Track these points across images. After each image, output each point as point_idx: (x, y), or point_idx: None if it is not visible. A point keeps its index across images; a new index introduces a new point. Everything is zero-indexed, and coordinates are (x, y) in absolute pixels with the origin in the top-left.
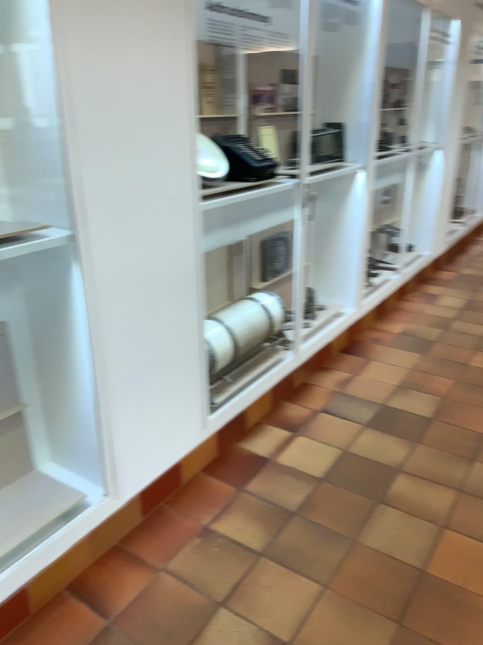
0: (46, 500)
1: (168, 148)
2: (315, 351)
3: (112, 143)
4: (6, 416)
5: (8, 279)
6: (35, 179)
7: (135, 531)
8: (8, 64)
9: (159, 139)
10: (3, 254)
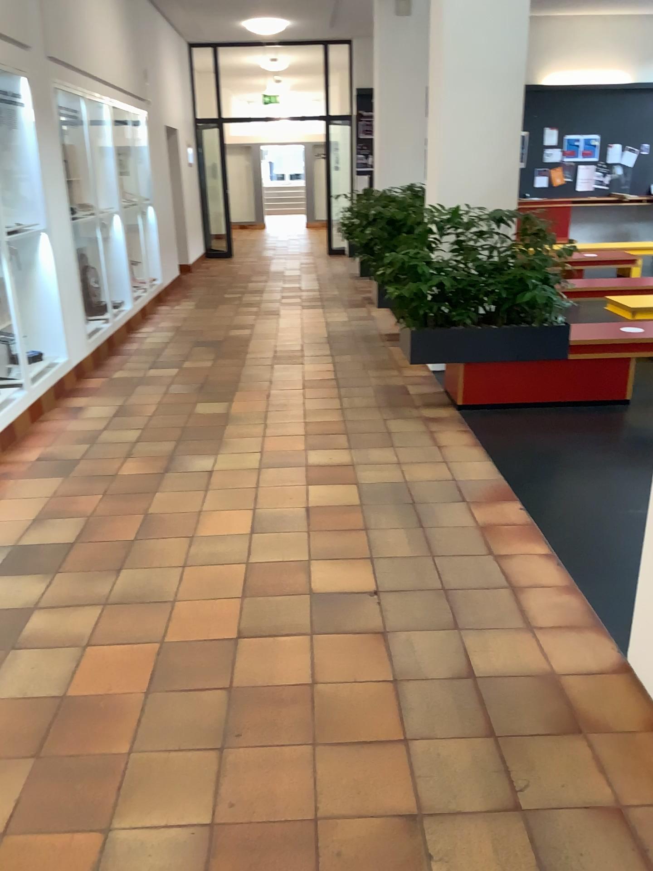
0: None
1: None
2: None
3: None
4: None
5: None
6: None
7: None
8: None
9: None
10: None
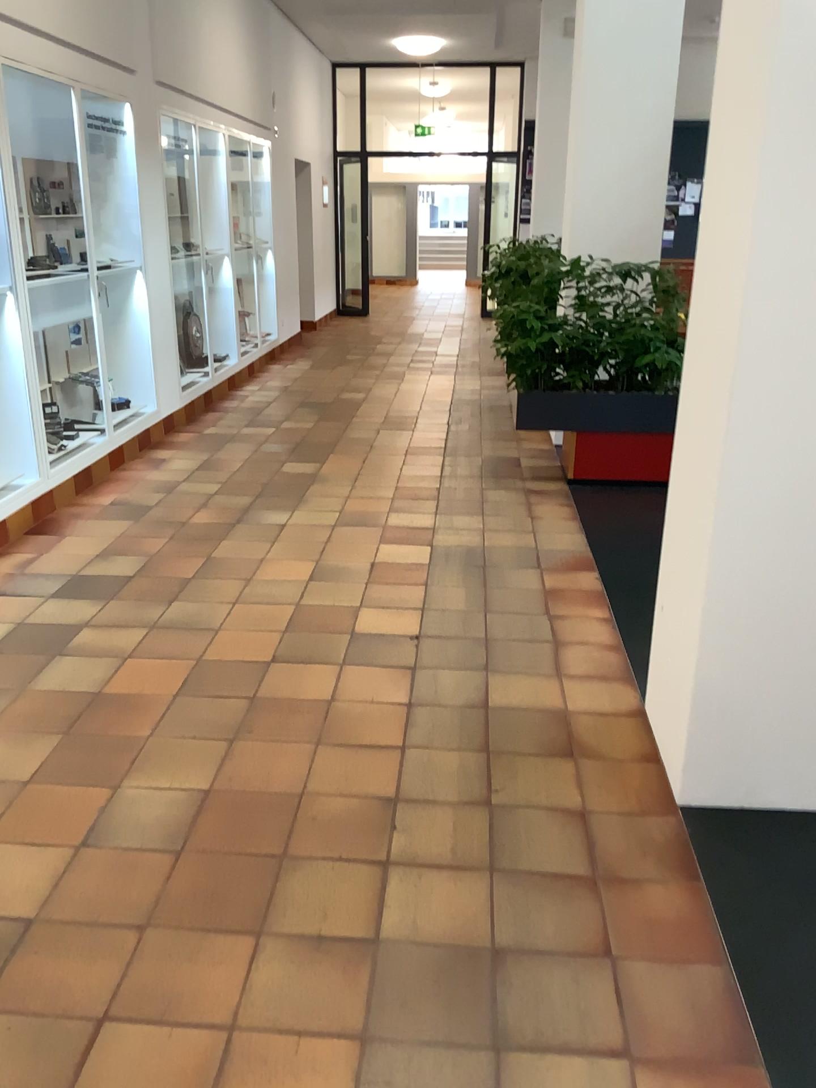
0: None
1: None
2: None
3: None
4: None
5: None
6: None
7: None
8: None
9: None
10: None
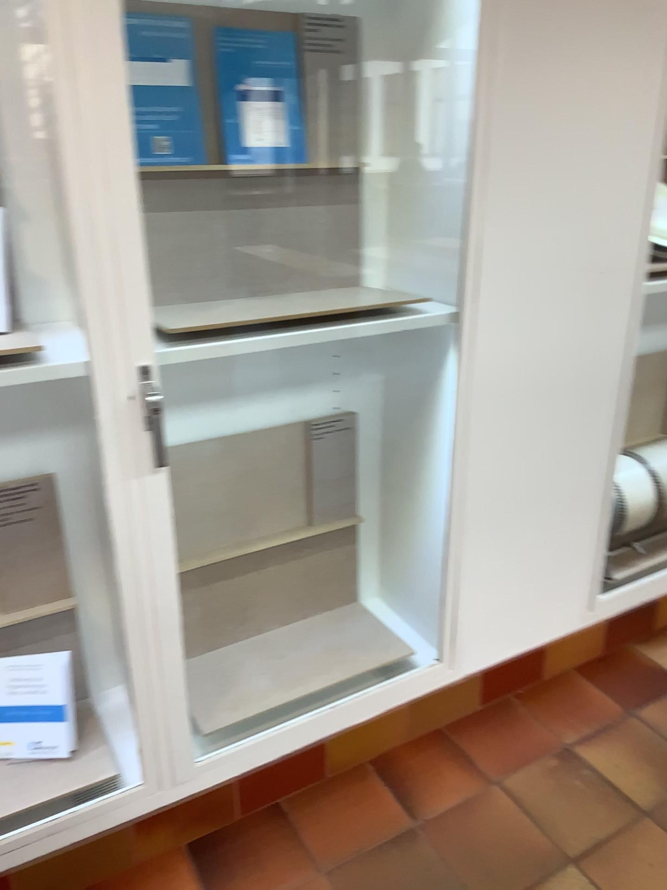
0: (366, 645)
1: (608, 202)
2: None
3: (529, 193)
4: (337, 529)
5: (367, 360)
6: (421, 236)
7: (468, 721)
8: (414, 89)
9: (597, 190)
10: (369, 328)
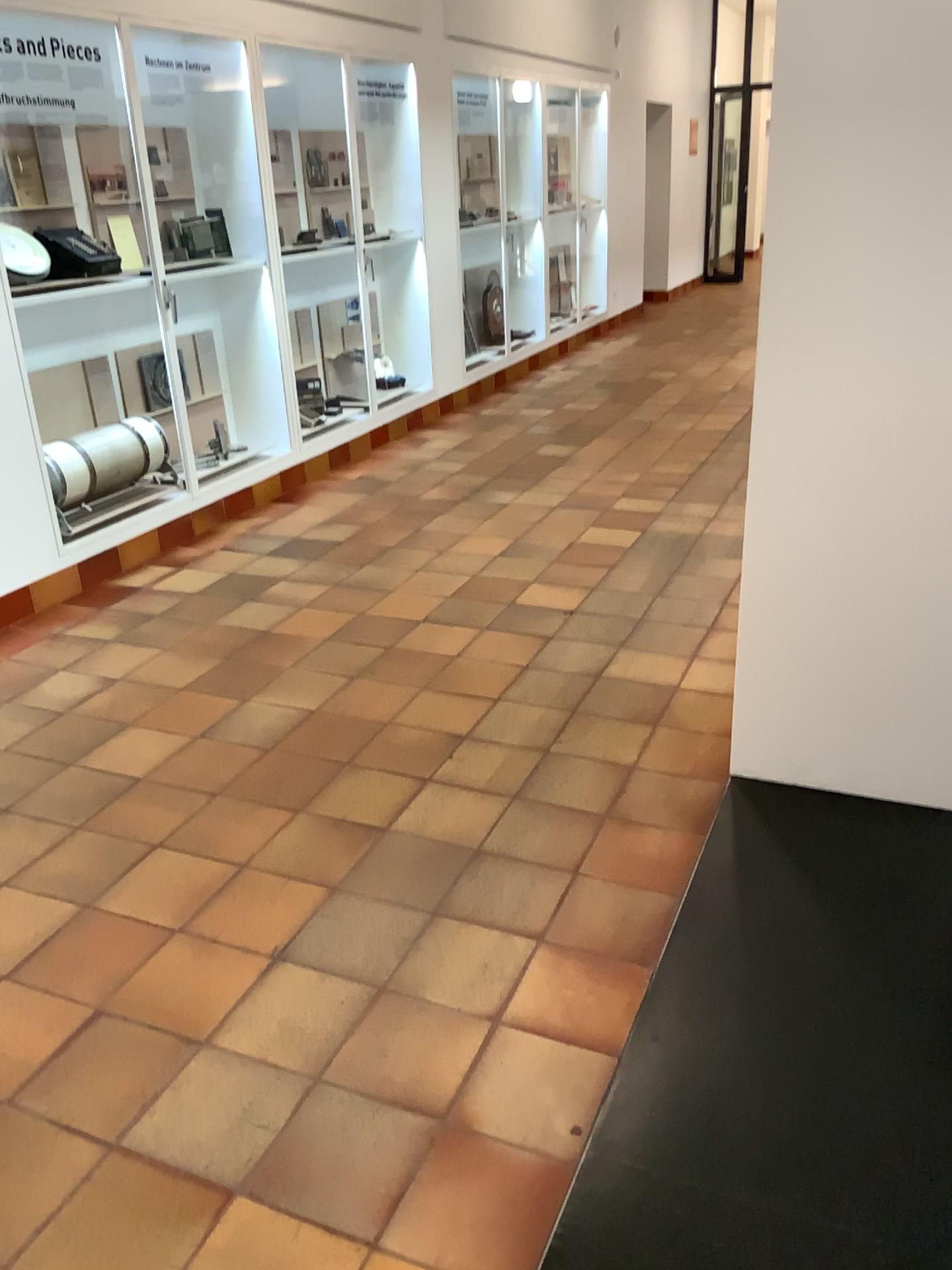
0: None
1: None
2: (224, 495)
3: None
4: None
5: None
6: None
7: None
8: None
9: None
10: None
